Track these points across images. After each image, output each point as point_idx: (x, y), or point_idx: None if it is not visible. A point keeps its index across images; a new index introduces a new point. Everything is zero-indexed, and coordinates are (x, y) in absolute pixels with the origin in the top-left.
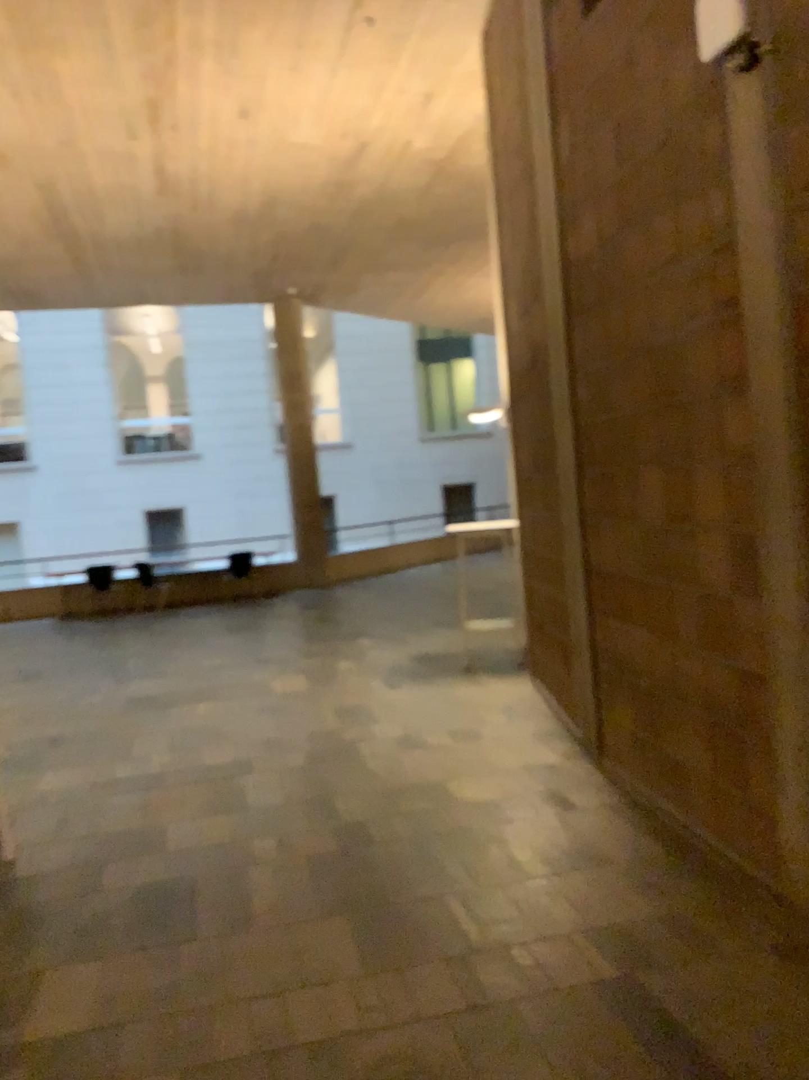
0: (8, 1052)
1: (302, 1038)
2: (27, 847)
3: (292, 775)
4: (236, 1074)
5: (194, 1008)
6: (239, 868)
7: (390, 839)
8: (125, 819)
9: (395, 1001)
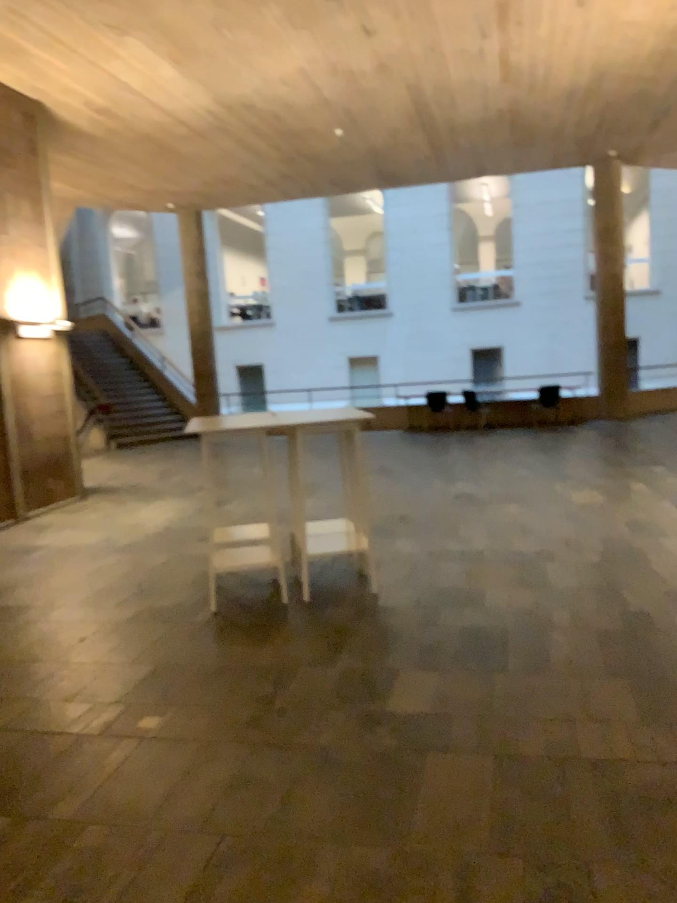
0: (379, 714)
1: (588, 754)
2: (387, 588)
3: (586, 567)
4: (536, 765)
5: (505, 716)
6: (541, 628)
7: (670, 628)
8: (455, 579)
9: (666, 746)
